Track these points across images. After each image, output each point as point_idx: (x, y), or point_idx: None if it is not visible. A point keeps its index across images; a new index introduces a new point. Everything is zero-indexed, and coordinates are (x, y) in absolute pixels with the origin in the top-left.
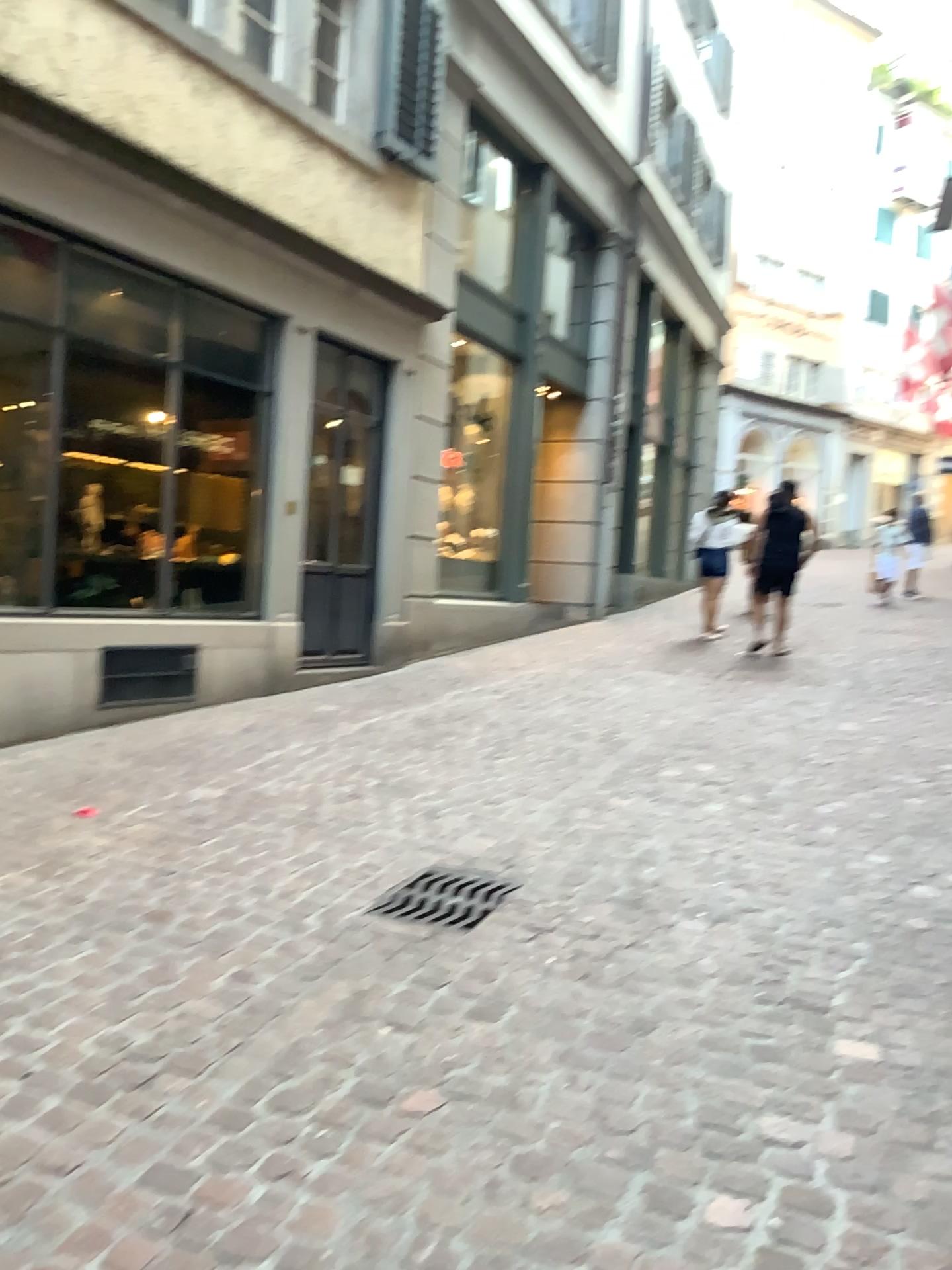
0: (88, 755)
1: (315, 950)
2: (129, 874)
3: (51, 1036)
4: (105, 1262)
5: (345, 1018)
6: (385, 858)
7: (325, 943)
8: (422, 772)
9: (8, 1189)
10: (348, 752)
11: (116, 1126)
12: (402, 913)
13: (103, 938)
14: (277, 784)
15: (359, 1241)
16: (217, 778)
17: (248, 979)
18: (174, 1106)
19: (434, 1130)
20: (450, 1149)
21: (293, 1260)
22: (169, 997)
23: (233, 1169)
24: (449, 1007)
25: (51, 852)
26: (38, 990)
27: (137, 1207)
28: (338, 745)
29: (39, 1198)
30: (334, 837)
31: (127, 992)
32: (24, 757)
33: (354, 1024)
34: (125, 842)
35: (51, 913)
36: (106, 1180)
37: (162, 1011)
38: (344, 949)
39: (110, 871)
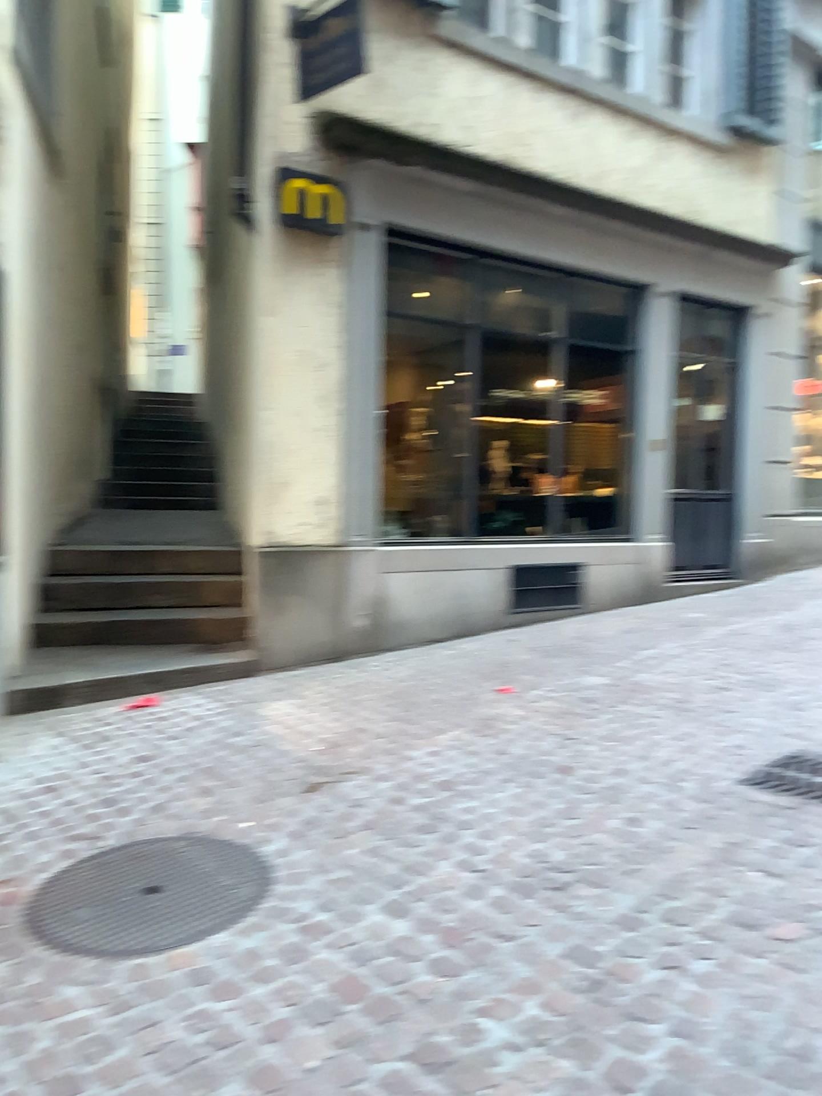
0: (504, 649)
1: (691, 806)
2: (541, 738)
3: (493, 847)
4: (543, 1000)
5: (719, 860)
6: (750, 738)
7: (700, 801)
8: (783, 670)
9: (473, 943)
10: (714, 651)
11: (543, 913)
12: (767, 784)
13: (525, 783)
14: (654, 676)
15: (736, 1022)
16: (604, 669)
17: (637, 822)
18: (585, 906)
19: (799, 954)
20: (814, 970)
21: (683, 1025)
22: (576, 829)
23: (632, 955)
24: (812, 861)
25: (482, 719)
26: (482, 814)
27: (562, 969)
28: (705, 645)
29: (494, 952)
30: (704, 719)
31: (545, 822)
32: (457, 650)
33: (726, 865)
34: (536, 715)
35: (486, 762)
36: (539, 948)
37: (572, 839)
38: (716, 808)
39: (526, 735)
